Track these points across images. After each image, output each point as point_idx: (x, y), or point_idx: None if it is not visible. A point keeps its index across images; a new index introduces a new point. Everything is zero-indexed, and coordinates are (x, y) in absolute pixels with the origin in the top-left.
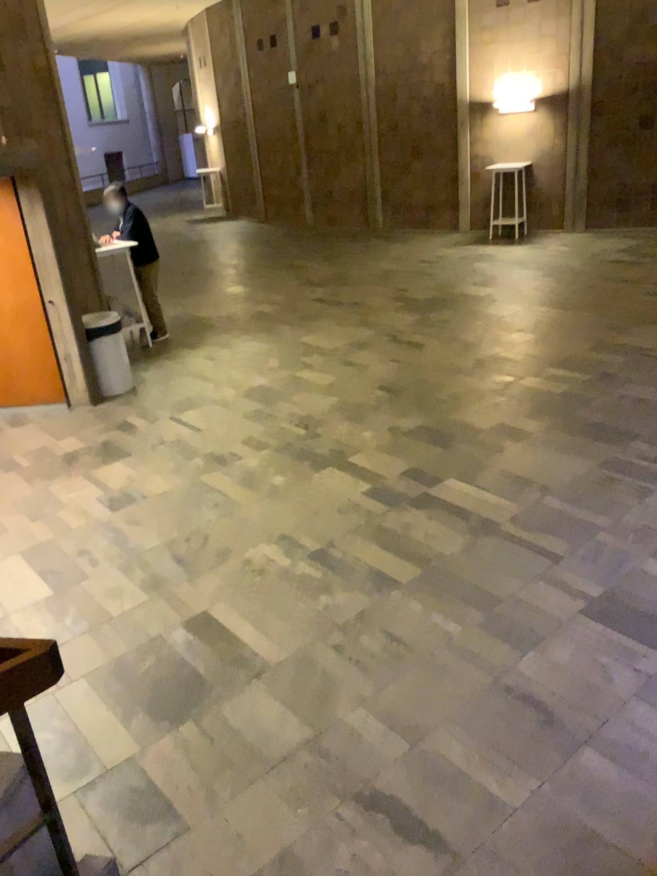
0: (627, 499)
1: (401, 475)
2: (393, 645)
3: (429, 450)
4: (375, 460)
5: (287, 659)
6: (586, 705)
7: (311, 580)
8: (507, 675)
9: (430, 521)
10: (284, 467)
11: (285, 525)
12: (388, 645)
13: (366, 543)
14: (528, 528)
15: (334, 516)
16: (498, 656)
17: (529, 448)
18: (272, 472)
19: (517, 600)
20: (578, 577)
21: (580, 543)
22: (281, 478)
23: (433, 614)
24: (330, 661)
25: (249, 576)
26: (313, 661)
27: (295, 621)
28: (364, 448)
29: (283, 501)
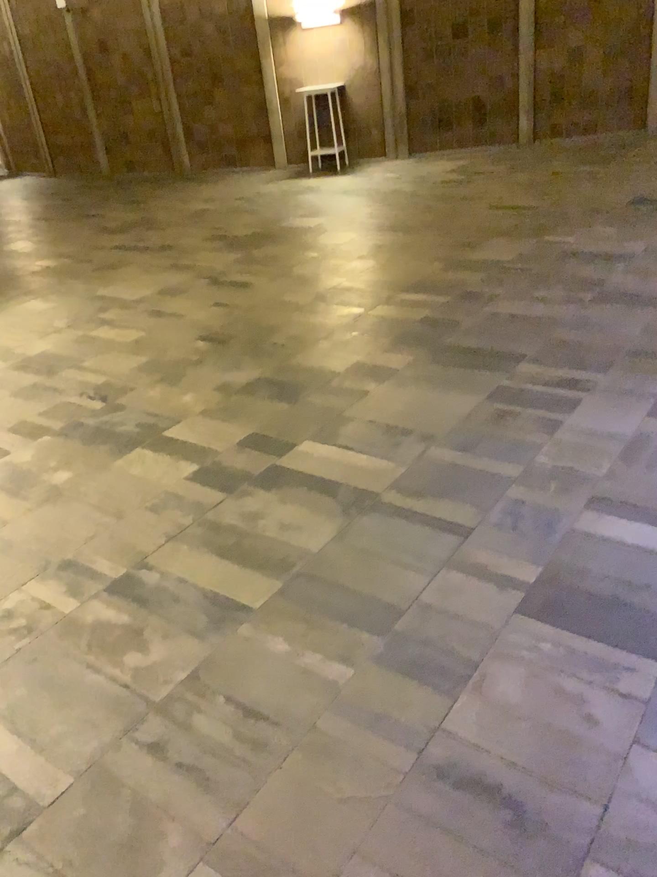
0: (536, 436)
1: (236, 446)
2: (248, 725)
3: (270, 407)
4: (198, 430)
5: (69, 789)
6: (571, 782)
7: (110, 629)
8: (437, 748)
9: (282, 505)
10: (70, 456)
11: (70, 545)
12: (239, 727)
13: (193, 553)
14: (419, 494)
15: (144, 519)
16: (416, 712)
17: (398, 387)
18: (52, 467)
19: (425, 609)
20: (503, 557)
21: (493, 507)
22: (65, 473)
23: (305, 655)
24: (144, 779)
25: (9, 638)
26: (114, 783)
27: (83, 710)
28: (182, 415)
29: (69, 506)
